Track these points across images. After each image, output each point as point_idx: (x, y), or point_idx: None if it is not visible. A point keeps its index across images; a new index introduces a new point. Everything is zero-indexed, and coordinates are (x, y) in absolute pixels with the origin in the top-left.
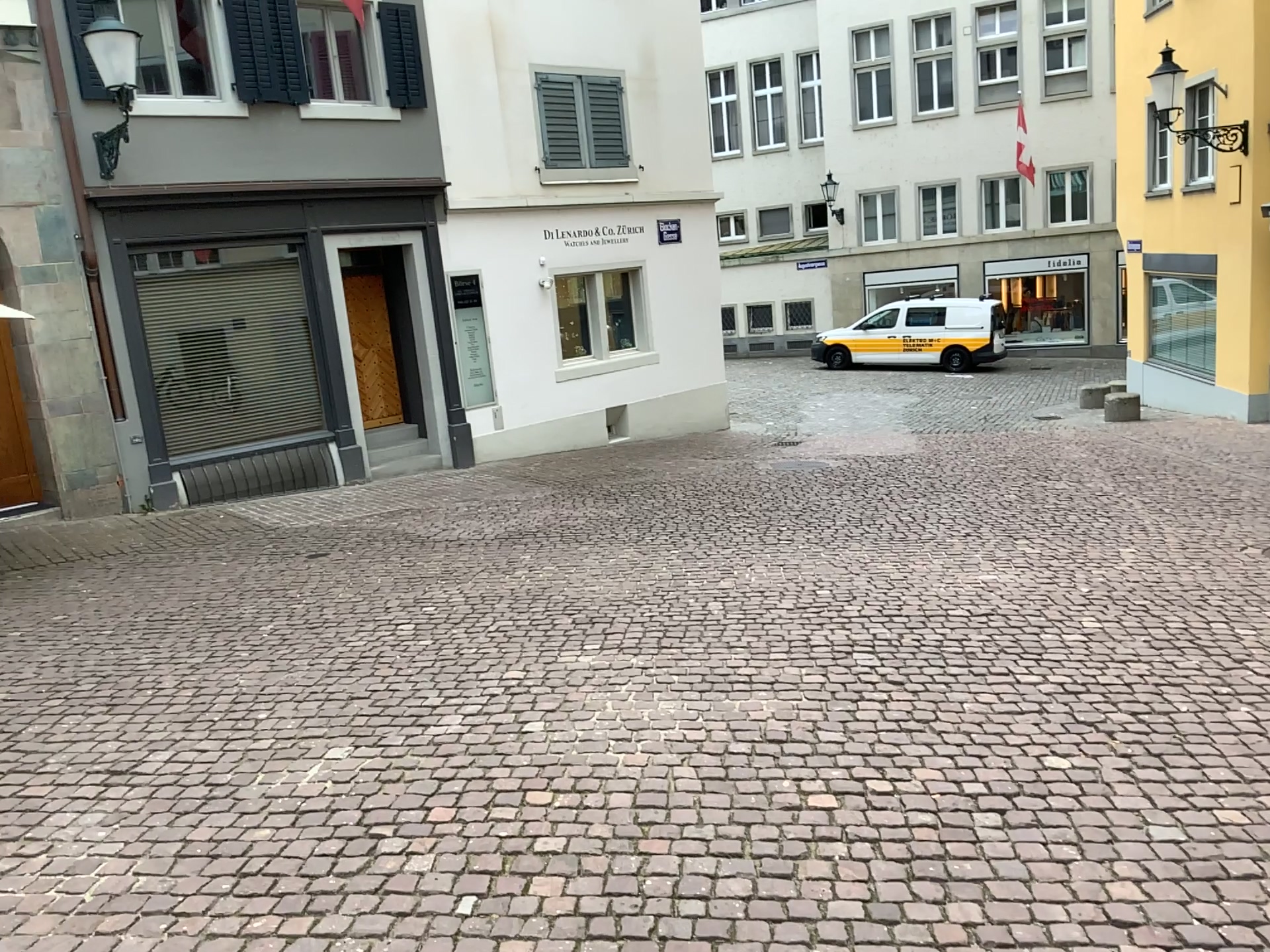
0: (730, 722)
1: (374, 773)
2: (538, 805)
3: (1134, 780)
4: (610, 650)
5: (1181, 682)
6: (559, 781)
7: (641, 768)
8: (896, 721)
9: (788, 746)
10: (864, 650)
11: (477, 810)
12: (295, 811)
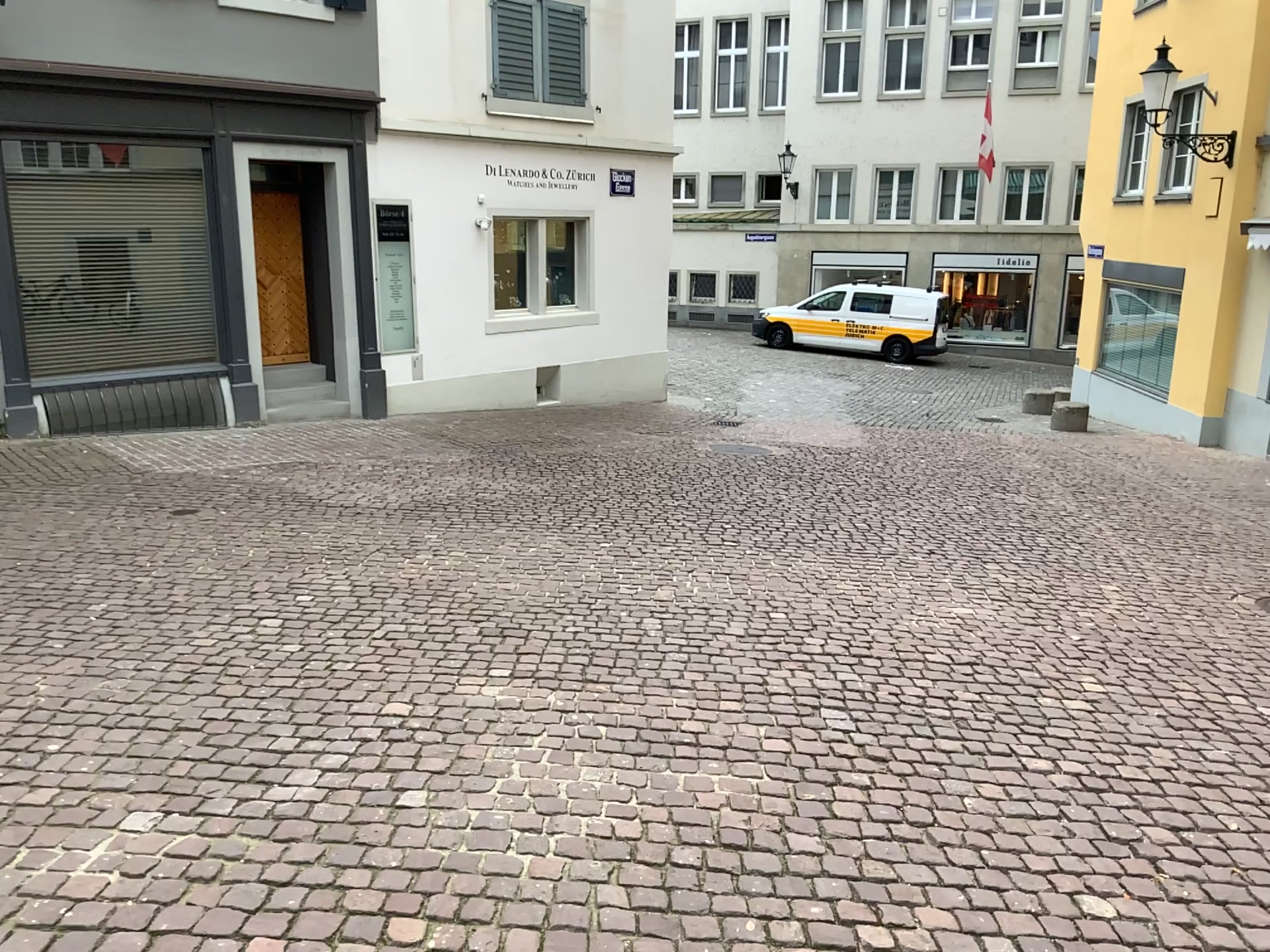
0: (672, 807)
1: (184, 860)
2: (406, 941)
3: (1203, 947)
4: (523, 680)
5: (1218, 784)
6: (439, 896)
7: (554, 882)
8: (884, 821)
9: (748, 854)
10: (833, 705)
11: (317, 944)
12: (53, 926)
